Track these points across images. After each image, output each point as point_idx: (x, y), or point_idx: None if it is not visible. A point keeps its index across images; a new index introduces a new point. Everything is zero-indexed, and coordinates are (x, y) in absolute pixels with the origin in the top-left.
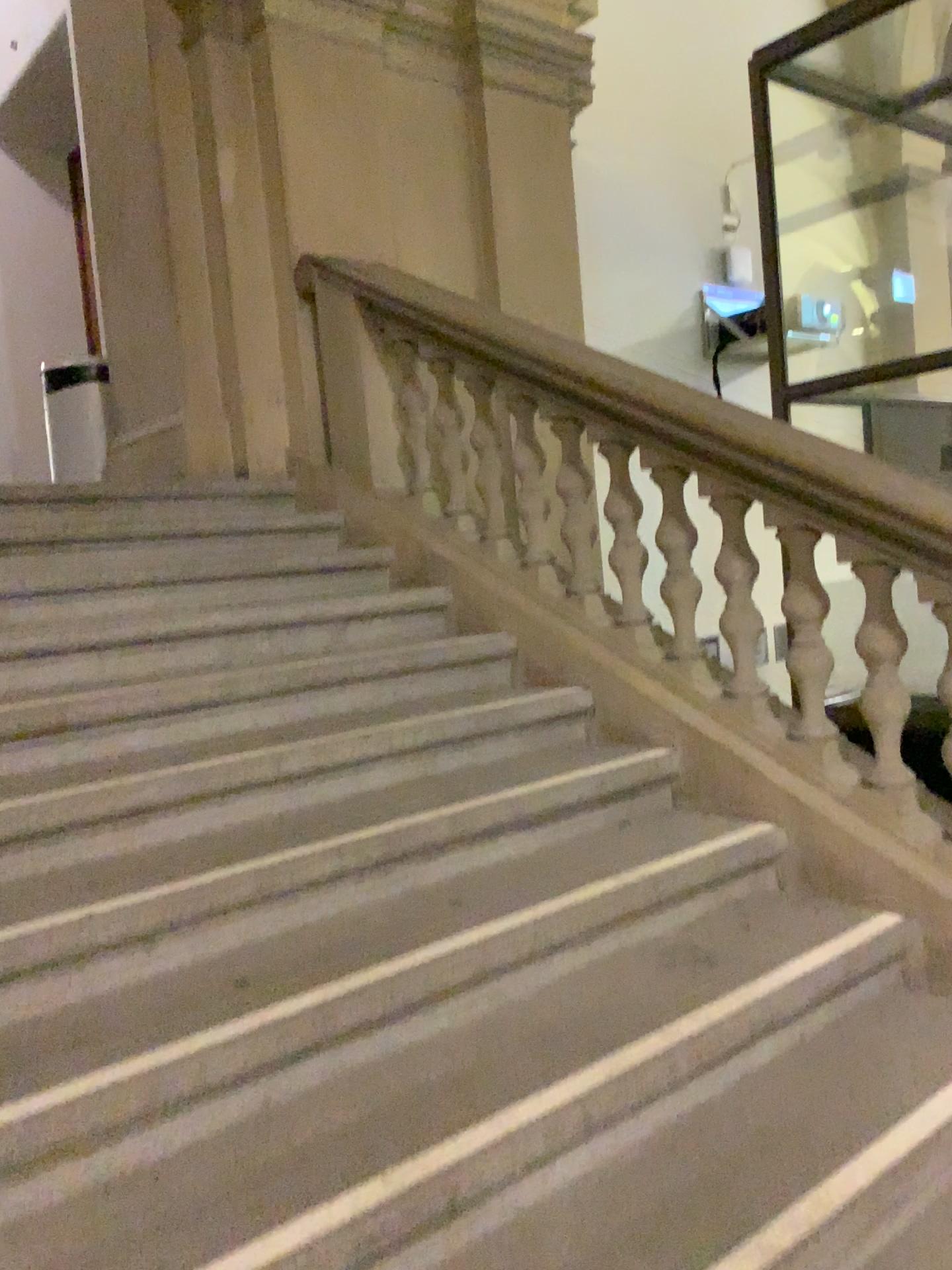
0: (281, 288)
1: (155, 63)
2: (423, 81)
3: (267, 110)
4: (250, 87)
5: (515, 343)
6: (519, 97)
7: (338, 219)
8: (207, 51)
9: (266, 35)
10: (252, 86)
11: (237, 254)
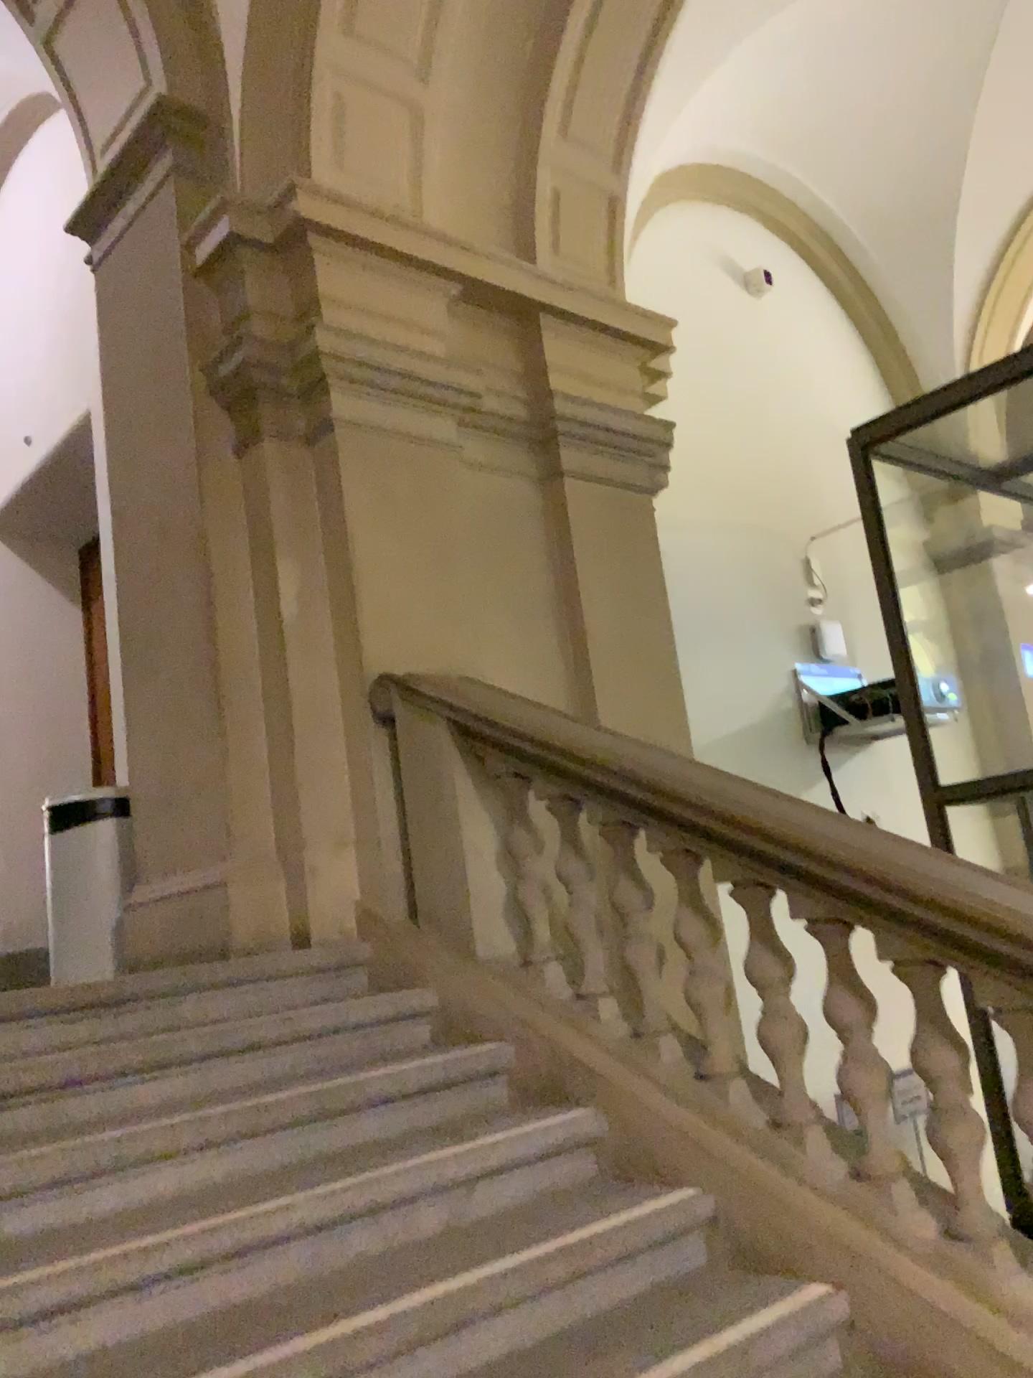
0: (349, 710)
1: (202, 469)
2: (498, 472)
3: (331, 514)
4: (312, 490)
5: (674, 790)
6: (601, 484)
7: (413, 628)
8: (263, 454)
9: (331, 435)
10: (315, 489)
11: (296, 674)
